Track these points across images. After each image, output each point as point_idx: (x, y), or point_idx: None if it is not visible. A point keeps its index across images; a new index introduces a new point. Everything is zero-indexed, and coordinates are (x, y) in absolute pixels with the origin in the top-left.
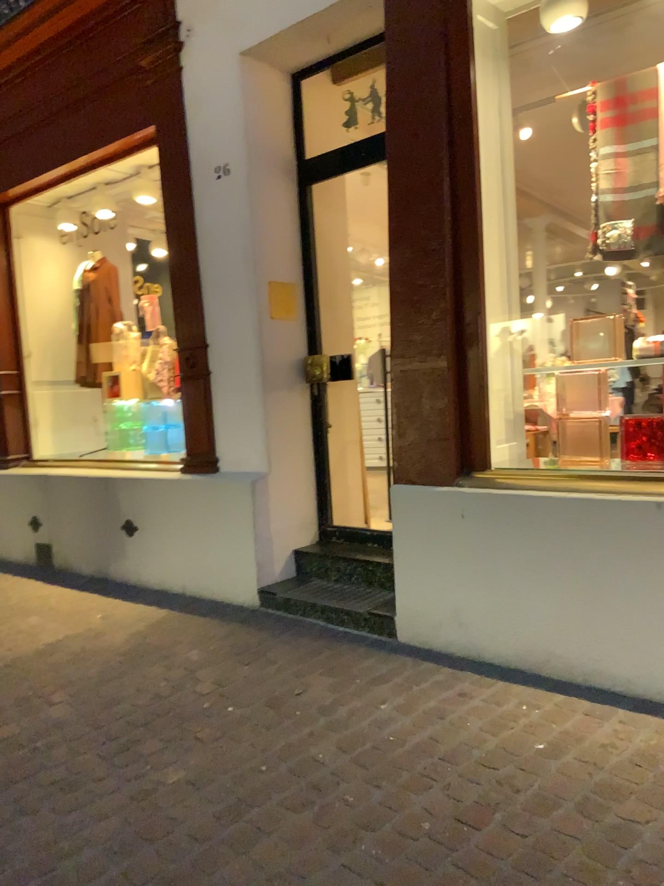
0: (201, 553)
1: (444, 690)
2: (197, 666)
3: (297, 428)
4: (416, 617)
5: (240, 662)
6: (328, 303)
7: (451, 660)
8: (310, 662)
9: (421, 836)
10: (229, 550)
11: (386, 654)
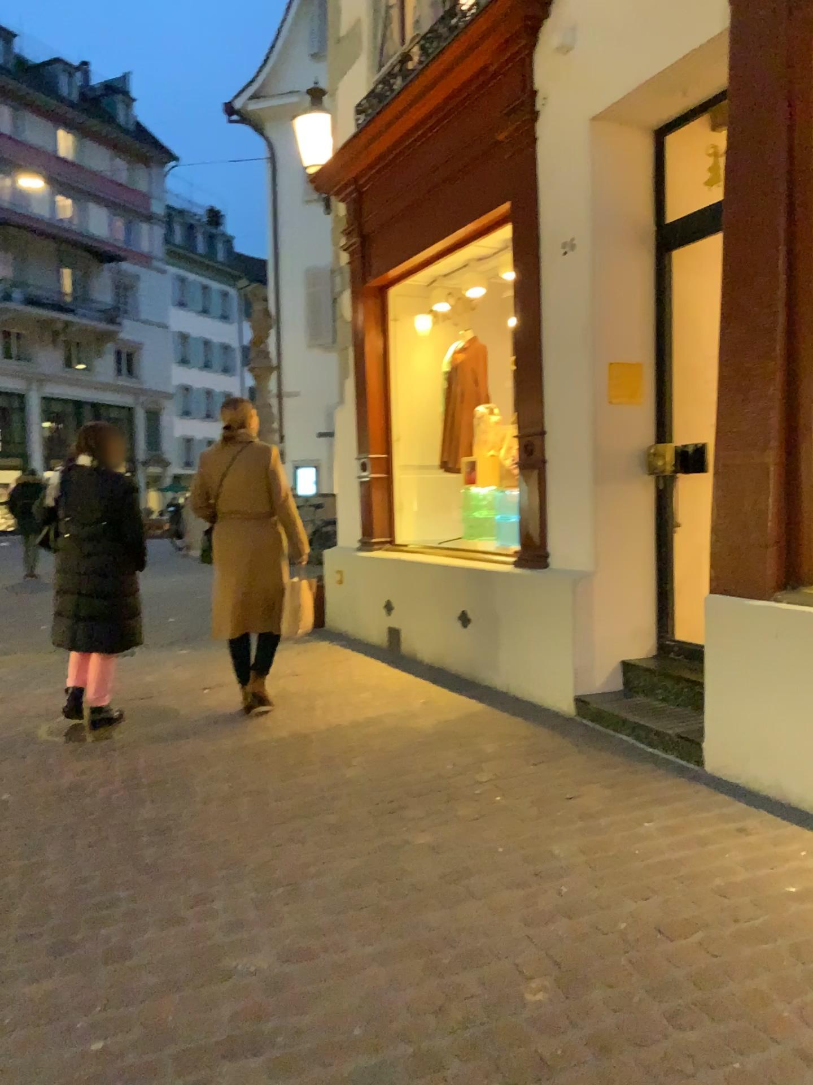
0: (526, 653)
1: (720, 822)
2: (485, 759)
3: (637, 528)
4: (720, 744)
5: (527, 762)
6: (691, 387)
7: (752, 798)
8: (596, 774)
9: (608, 931)
10: (550, 652)
11: (680, 780)
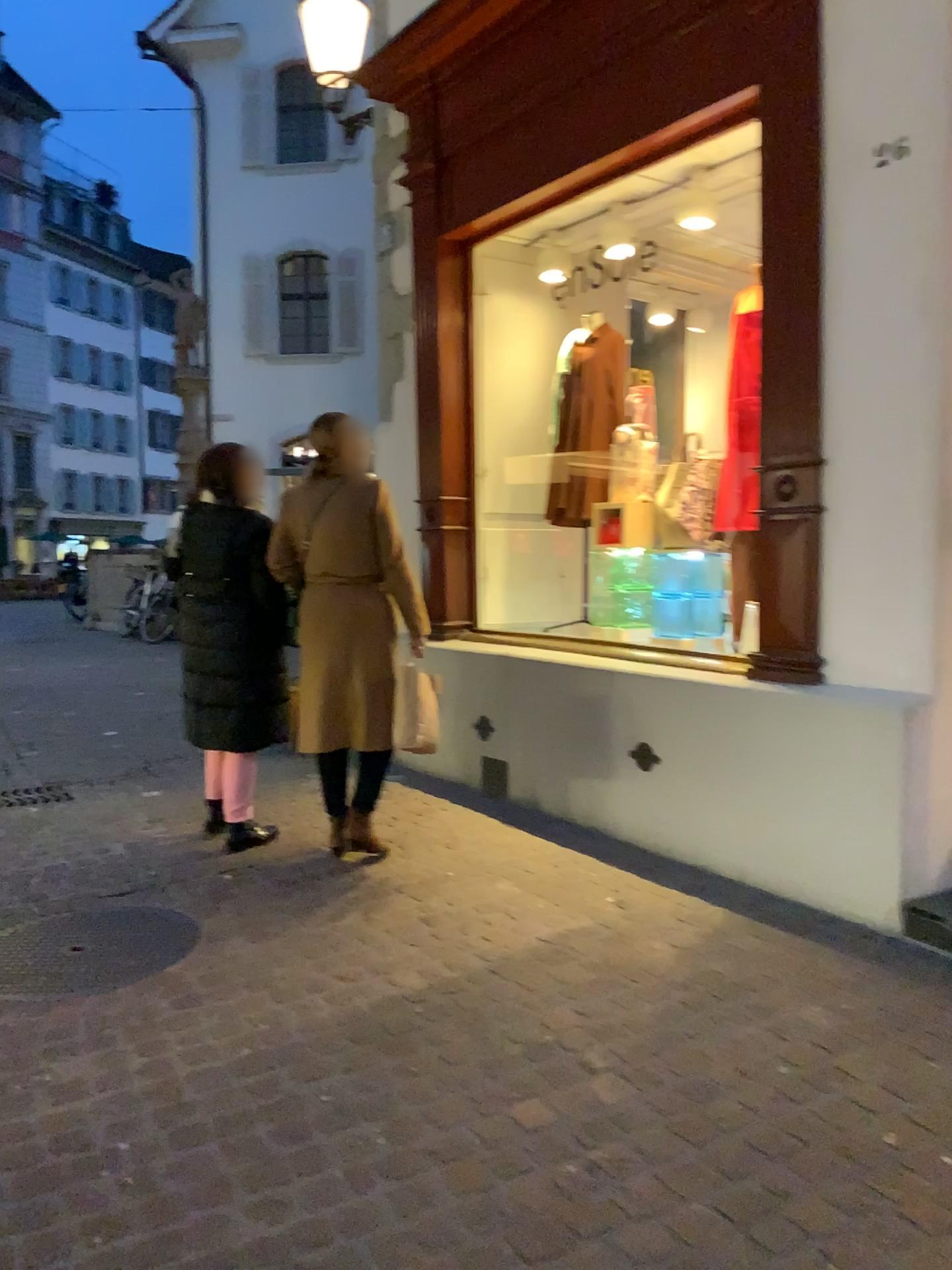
0: (785, 820)
1: None
2: (839, 1045)
3: None
4: None
5: (924, 1053)
6: None
7: None
8: None
9: None
10: (845, 824)
11: None
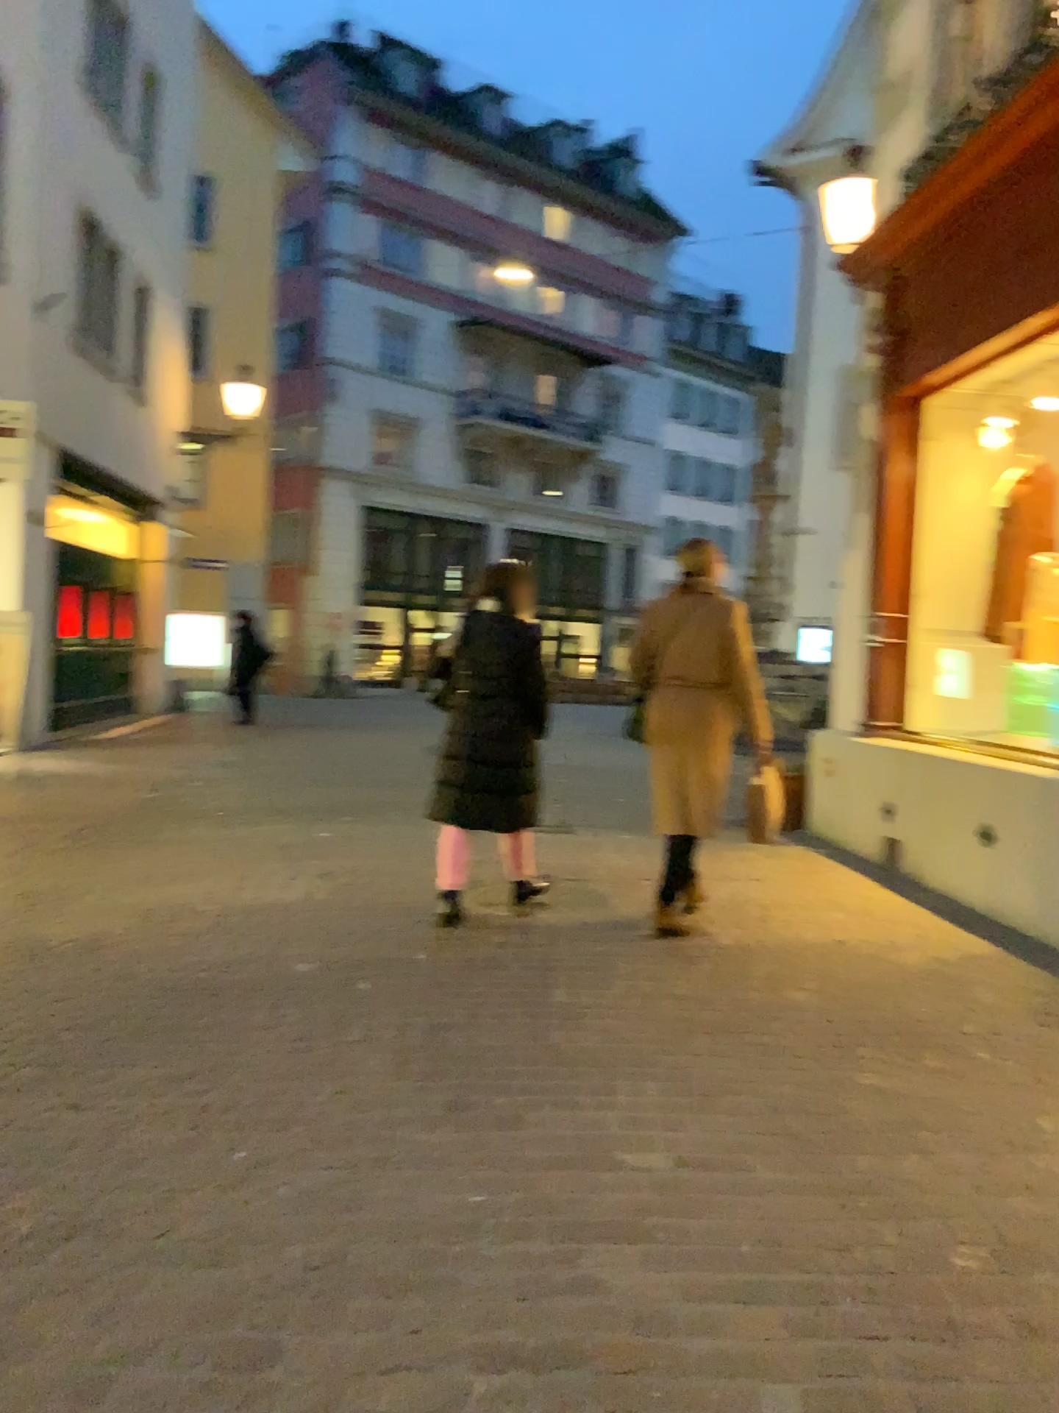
0: None
1: None
2: (974, 1006)
3: None
4: None
5: (1030, 1018)
6: None
7: None
8: None
9: None
10: None
11: None
